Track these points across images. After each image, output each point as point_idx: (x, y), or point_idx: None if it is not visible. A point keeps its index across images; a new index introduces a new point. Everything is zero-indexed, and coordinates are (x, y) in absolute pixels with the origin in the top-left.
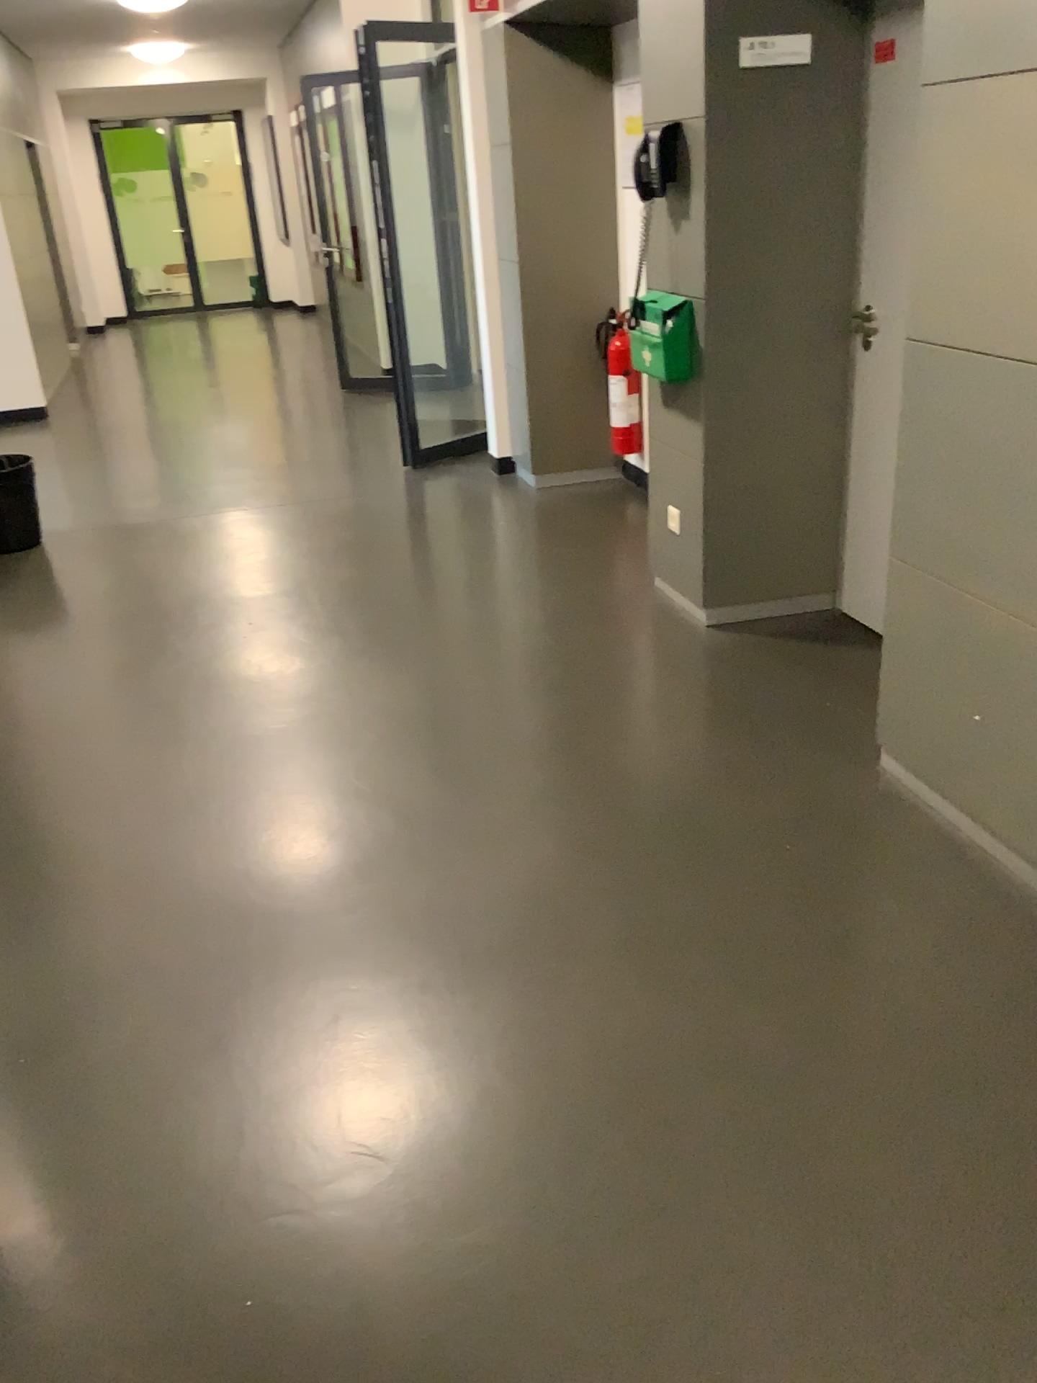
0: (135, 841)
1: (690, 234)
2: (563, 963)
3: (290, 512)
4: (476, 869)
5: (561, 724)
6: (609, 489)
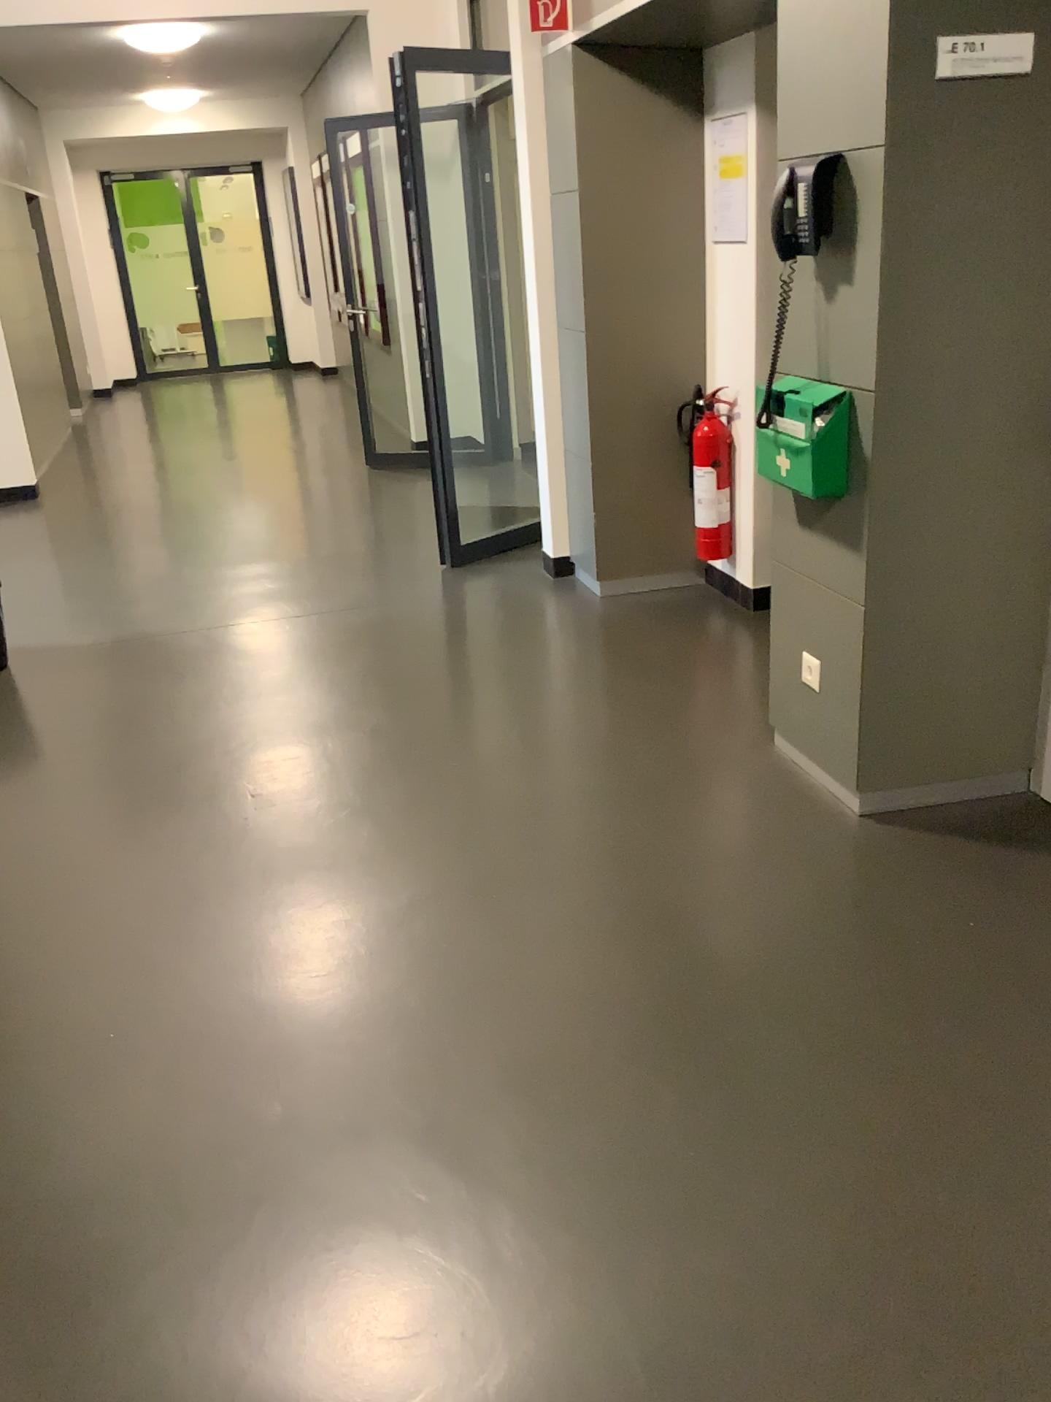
0: (65, 1215)
1: (856, 305)
2: None
3: (307, 629)
4: (594, 1310)
5: (687, 994)
6: (694, 602)
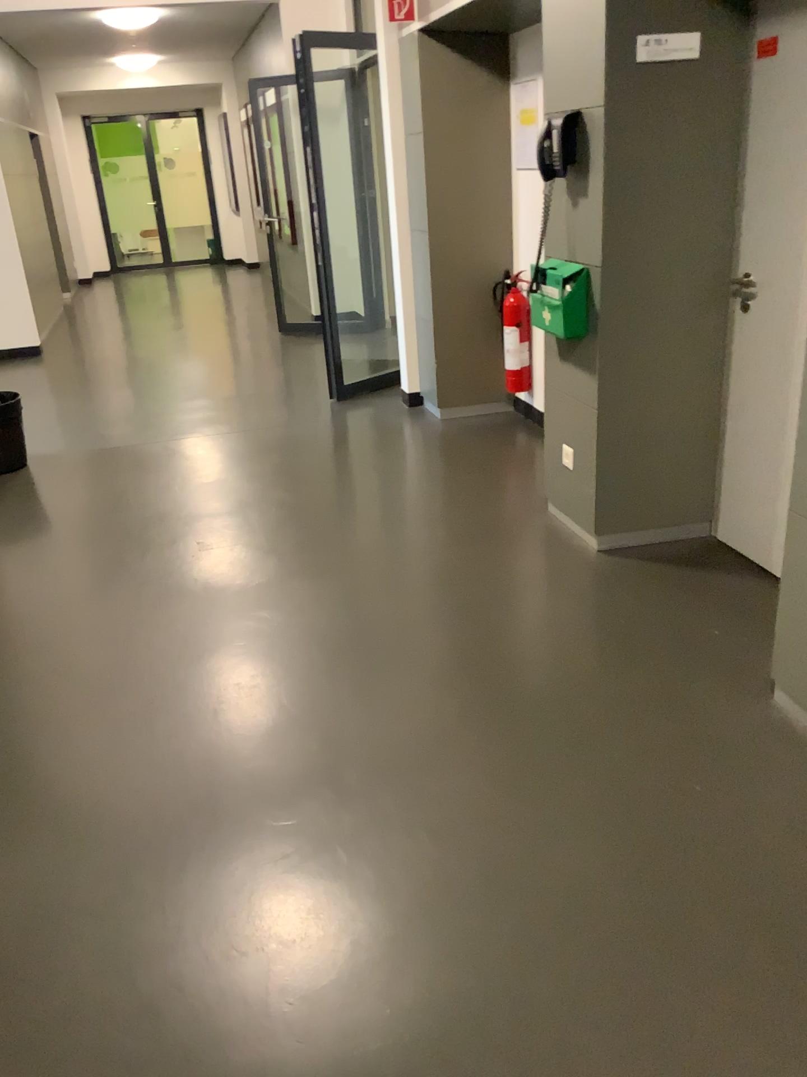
0: (83, 767)
1: (588, 210)
2: (488, 919)
3: (234, 440)
4: (400, 807)
5: (473, 650)
6: (504, 422)
